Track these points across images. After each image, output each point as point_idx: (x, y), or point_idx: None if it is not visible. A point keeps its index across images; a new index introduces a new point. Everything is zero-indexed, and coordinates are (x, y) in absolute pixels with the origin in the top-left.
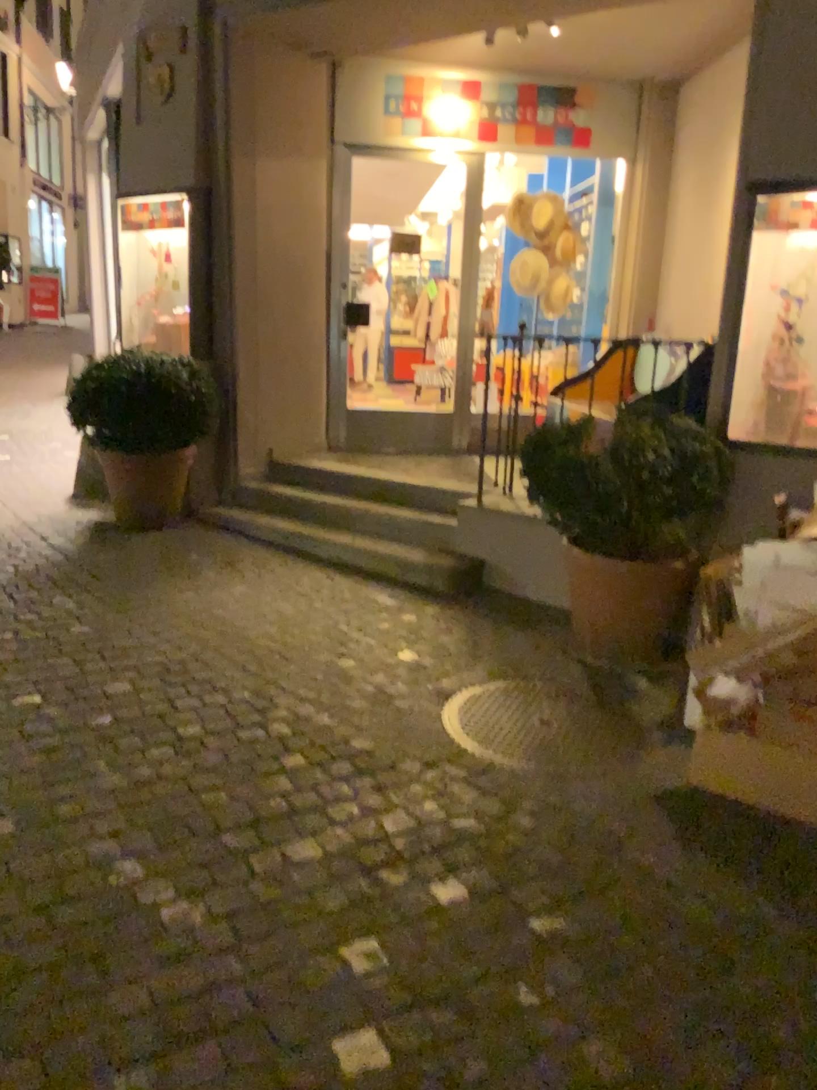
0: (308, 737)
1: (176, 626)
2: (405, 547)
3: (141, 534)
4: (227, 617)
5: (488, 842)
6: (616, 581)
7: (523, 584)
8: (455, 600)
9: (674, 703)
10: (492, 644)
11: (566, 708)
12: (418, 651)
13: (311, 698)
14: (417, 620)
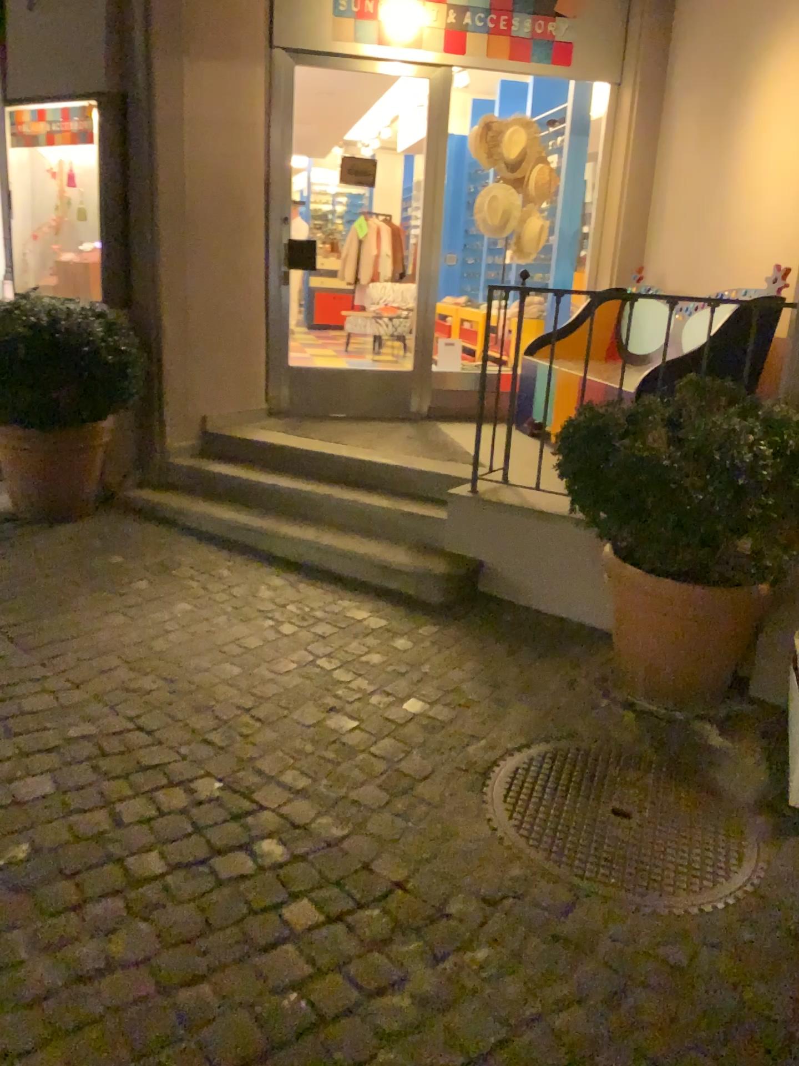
0: (317, 864)
1: (108, 671)
2: (382, 543)
3: (50, 530)
4: (175, 654)
5: (619, 1059)
6: (686, 609)
7: (535, 592)
8: (453, 614)
9: (764, 765)
10: (513, 680)
11: (636, 781)
12: (427, 697)
13: (305, 784)
14: (413, 646)
